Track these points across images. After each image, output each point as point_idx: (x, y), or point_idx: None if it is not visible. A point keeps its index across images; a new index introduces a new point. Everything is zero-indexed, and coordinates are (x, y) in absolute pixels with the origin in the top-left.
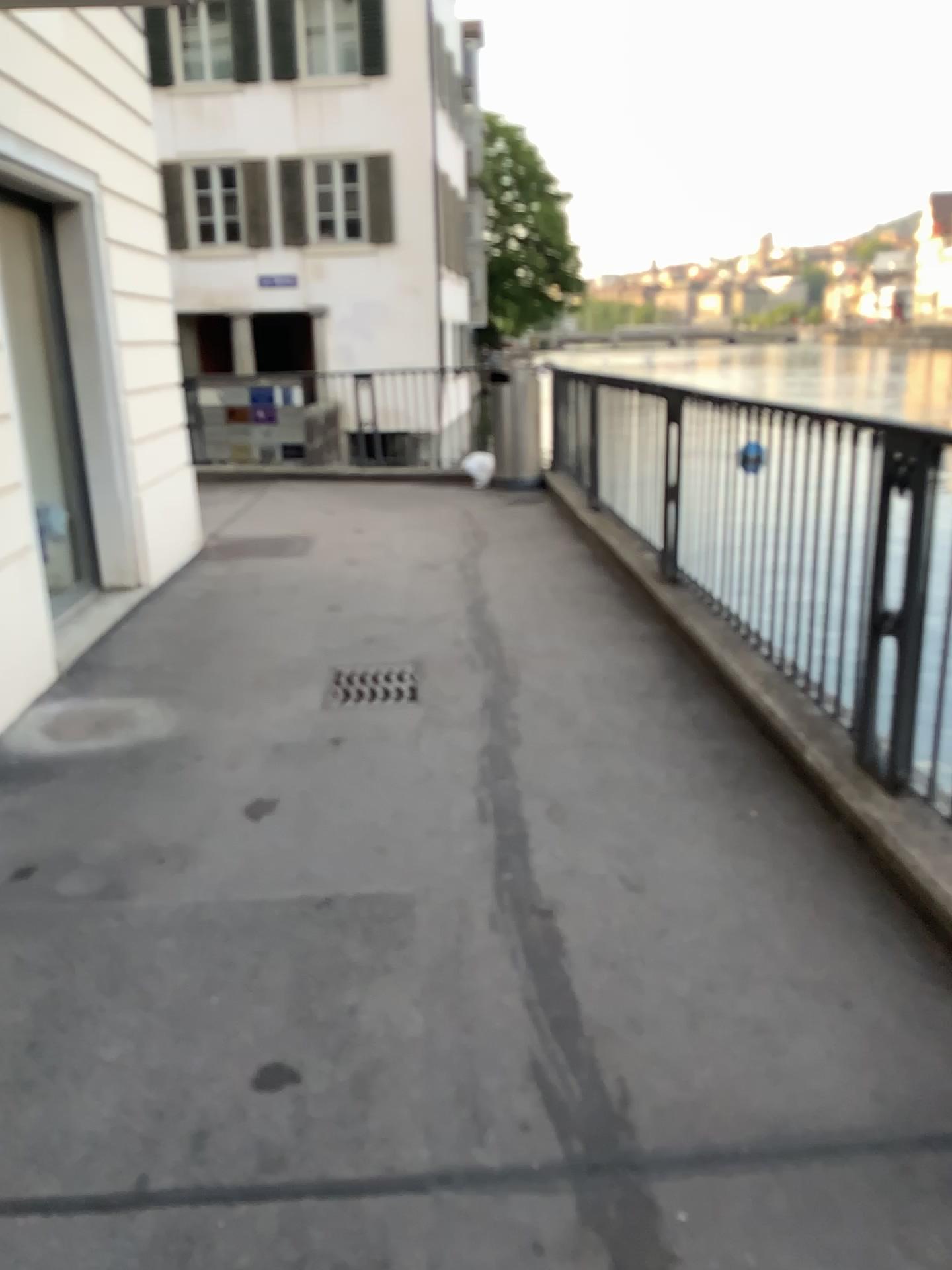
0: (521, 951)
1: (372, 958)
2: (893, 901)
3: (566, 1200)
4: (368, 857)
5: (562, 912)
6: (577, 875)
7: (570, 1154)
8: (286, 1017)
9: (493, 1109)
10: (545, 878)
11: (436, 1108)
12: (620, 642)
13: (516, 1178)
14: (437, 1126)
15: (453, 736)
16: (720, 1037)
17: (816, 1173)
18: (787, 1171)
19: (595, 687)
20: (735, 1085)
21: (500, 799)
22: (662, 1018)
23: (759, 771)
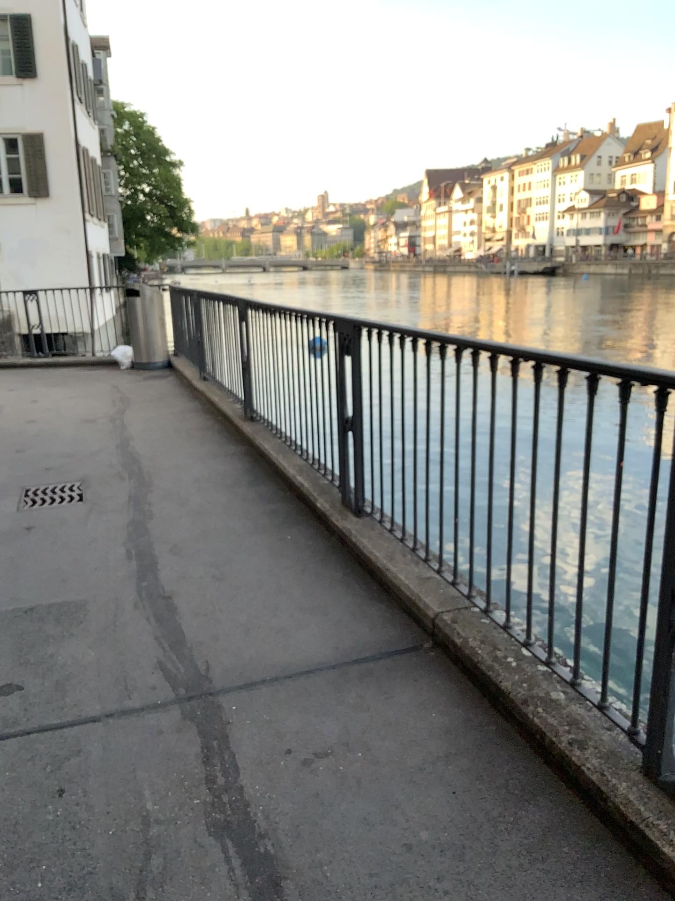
0: (151, 616)
1: (62, 630)
2: (355, 568)
3: (175, 712)
4: (56, 584)
5: (175, 595)
6: (185, 577)
7: (178, 695)
8: (12, 663)
9: (136, 684)
10: (165, 580)
11: (104, 688)
12: (216, 457)
13: (149, 708)
14: (105, 695)
15: (108, 516)
16: (259, 637)
17: (301, 682)
18: (287, 683)
19: (199, 483)
20: (265, 655)
21: (138, 545)
22: (229, 633)
23: (292, 517)
